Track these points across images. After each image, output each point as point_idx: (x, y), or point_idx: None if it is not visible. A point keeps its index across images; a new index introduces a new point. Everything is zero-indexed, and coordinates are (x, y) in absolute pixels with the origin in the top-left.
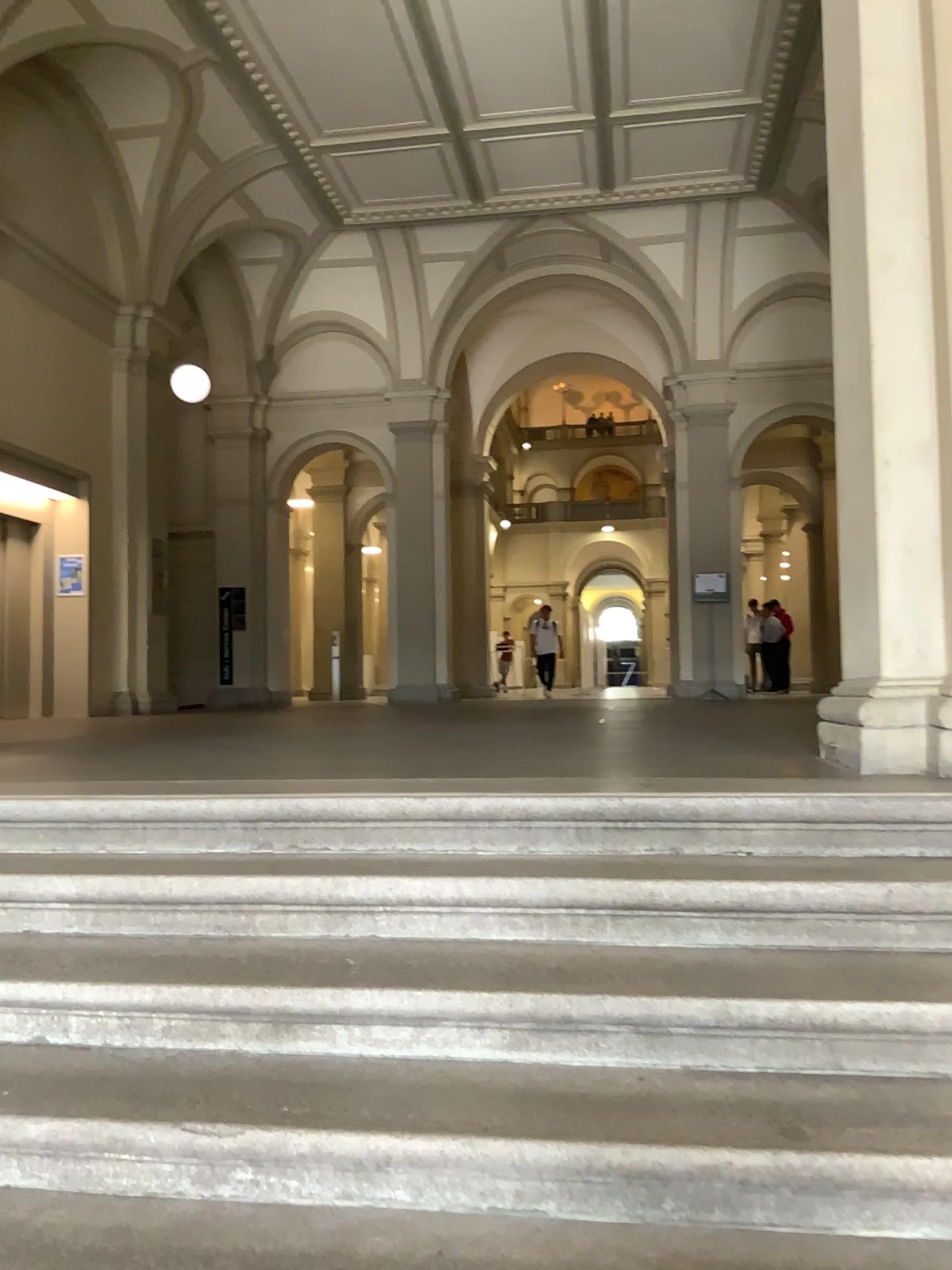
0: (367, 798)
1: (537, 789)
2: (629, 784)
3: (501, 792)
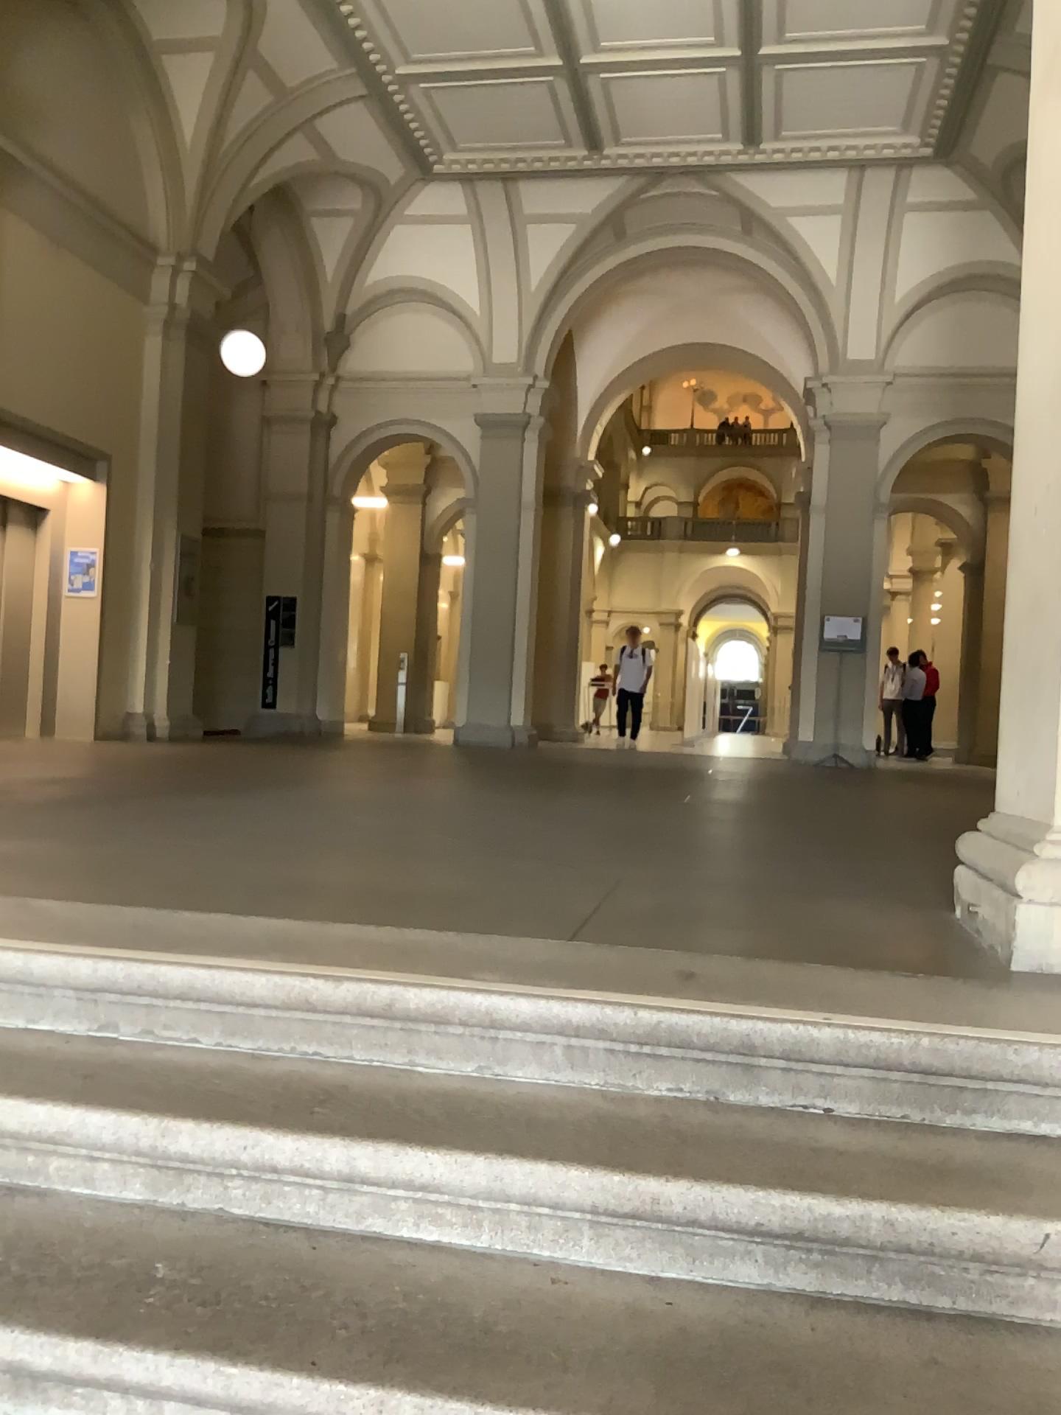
0: (264, 974)
1: (521, 981)
2: (666, 980)
3: (466, 980)
